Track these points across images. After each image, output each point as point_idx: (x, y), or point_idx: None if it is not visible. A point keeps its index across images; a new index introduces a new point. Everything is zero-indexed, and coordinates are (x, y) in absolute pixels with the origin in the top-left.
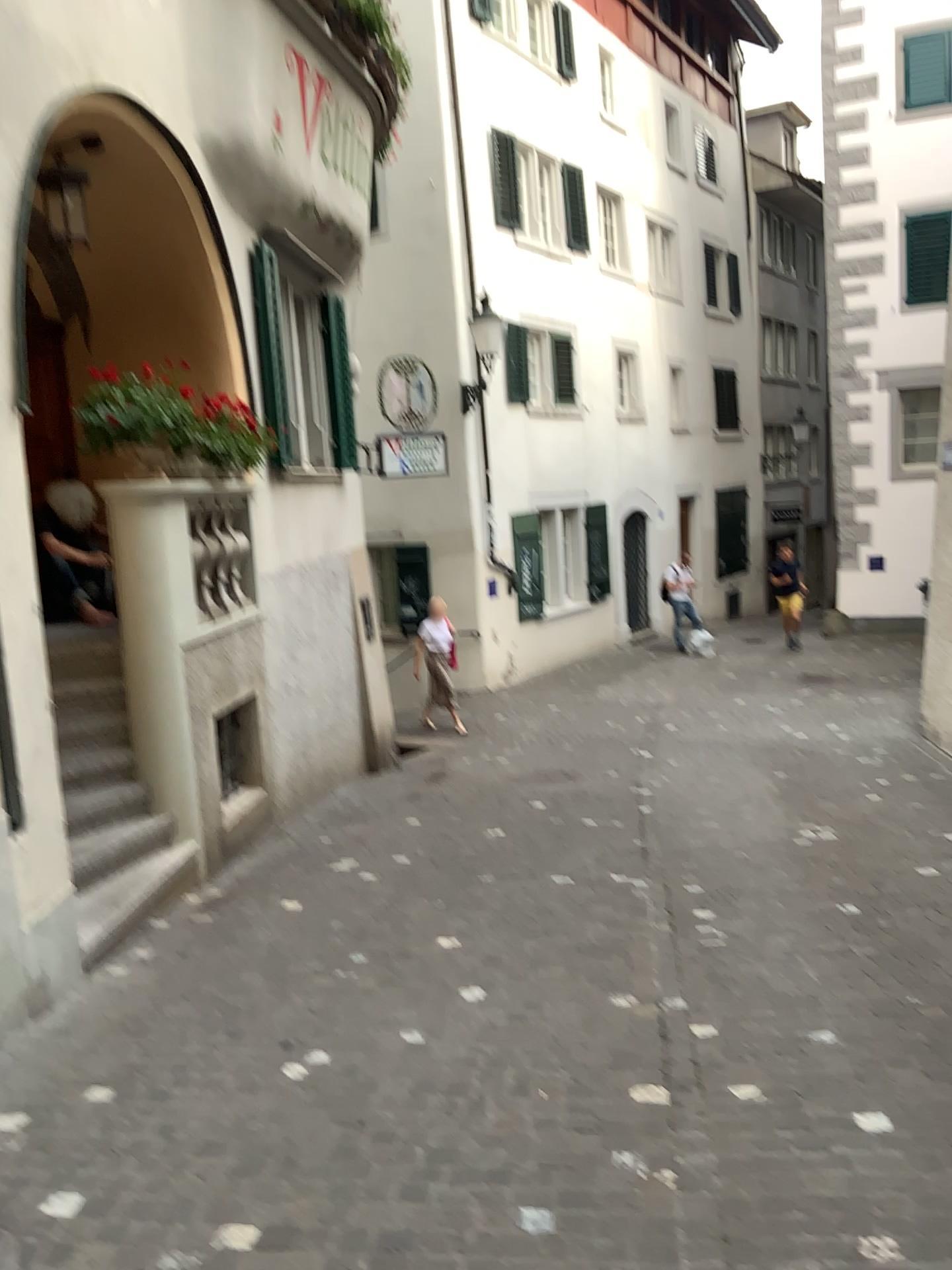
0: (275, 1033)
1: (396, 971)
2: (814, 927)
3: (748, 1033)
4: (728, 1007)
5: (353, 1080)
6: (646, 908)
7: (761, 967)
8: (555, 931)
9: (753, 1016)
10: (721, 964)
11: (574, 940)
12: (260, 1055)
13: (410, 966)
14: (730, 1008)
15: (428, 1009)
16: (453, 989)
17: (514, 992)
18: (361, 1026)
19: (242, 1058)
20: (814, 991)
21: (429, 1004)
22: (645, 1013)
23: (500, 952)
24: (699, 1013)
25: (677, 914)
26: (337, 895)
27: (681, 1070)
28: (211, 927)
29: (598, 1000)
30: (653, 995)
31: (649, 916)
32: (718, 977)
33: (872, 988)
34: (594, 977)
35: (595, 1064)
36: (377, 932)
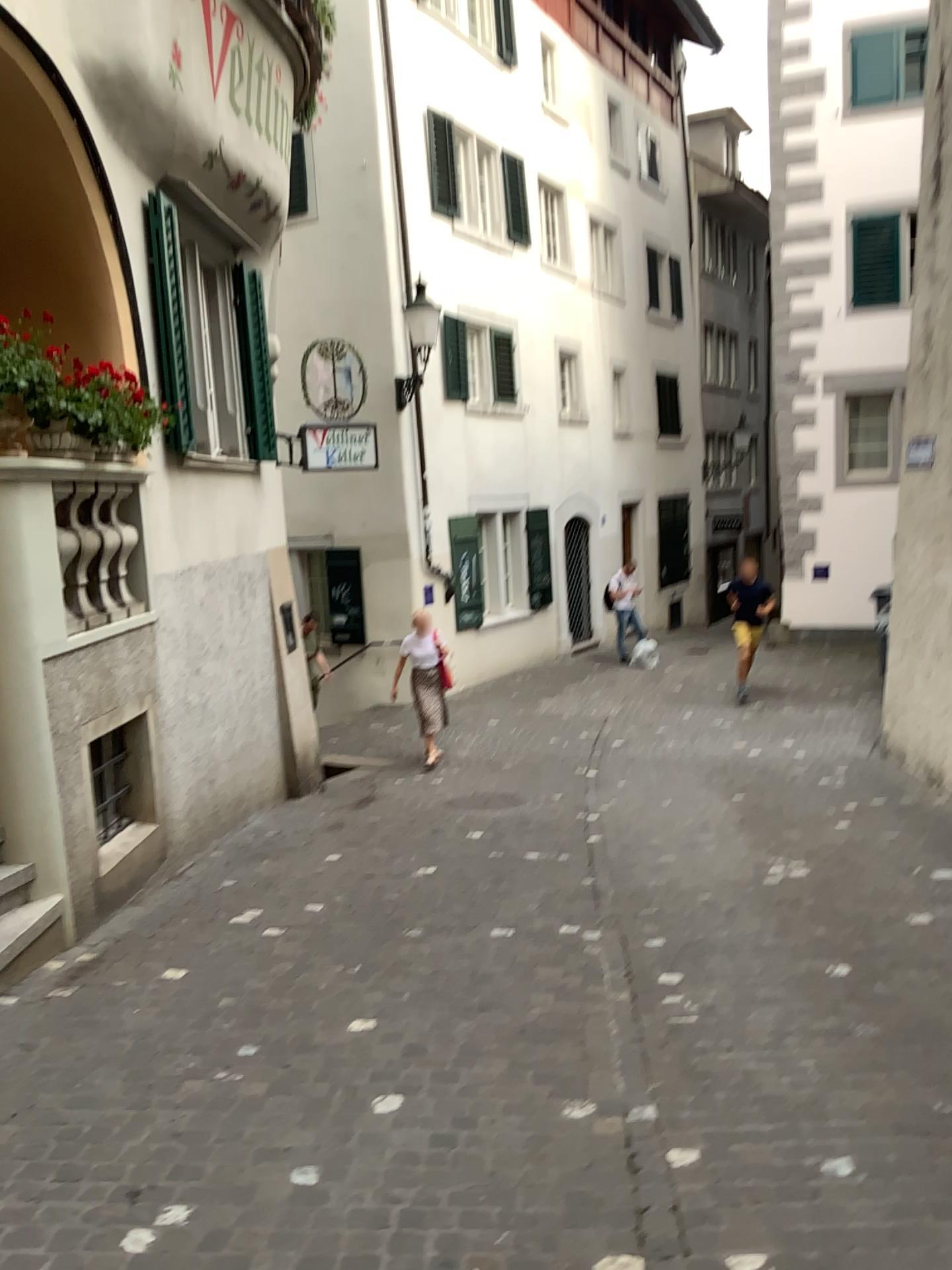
0: (117, 1180)
1: (292, 1071)
2: (808, 1000)
3: (744, 1167)
4: (716, 1125)
5: (213, 1261)
6: (604, 975)
7: (750, 1060)
8: (493, 1007)
9: (748, 1138)
10: (700, 1057)
11: (516, 1022)
12: (91, 1218)
13: (310, 1064)
14: (717, 1126)
15: (327, 1133)
16: (363, 1099)
17: (440, 1103)
18: (236, 1164)
19: (64, 1225)
20: (820, 1098)
21: (329, 1125)
22: (609, 1134)
23: (424, 1041)
24: (679, 1134)
25: (641, 983)
26: (230, 959)
27: (662, 1232)
28: (67, 1007)
29: (548, 1114)
30: (618, 1105)
31: (607, 986)
32: (697, 1075)
33: (894, 1093)
34: (542, 1079)
35: (546, 1224)
36: (273, 1014)
